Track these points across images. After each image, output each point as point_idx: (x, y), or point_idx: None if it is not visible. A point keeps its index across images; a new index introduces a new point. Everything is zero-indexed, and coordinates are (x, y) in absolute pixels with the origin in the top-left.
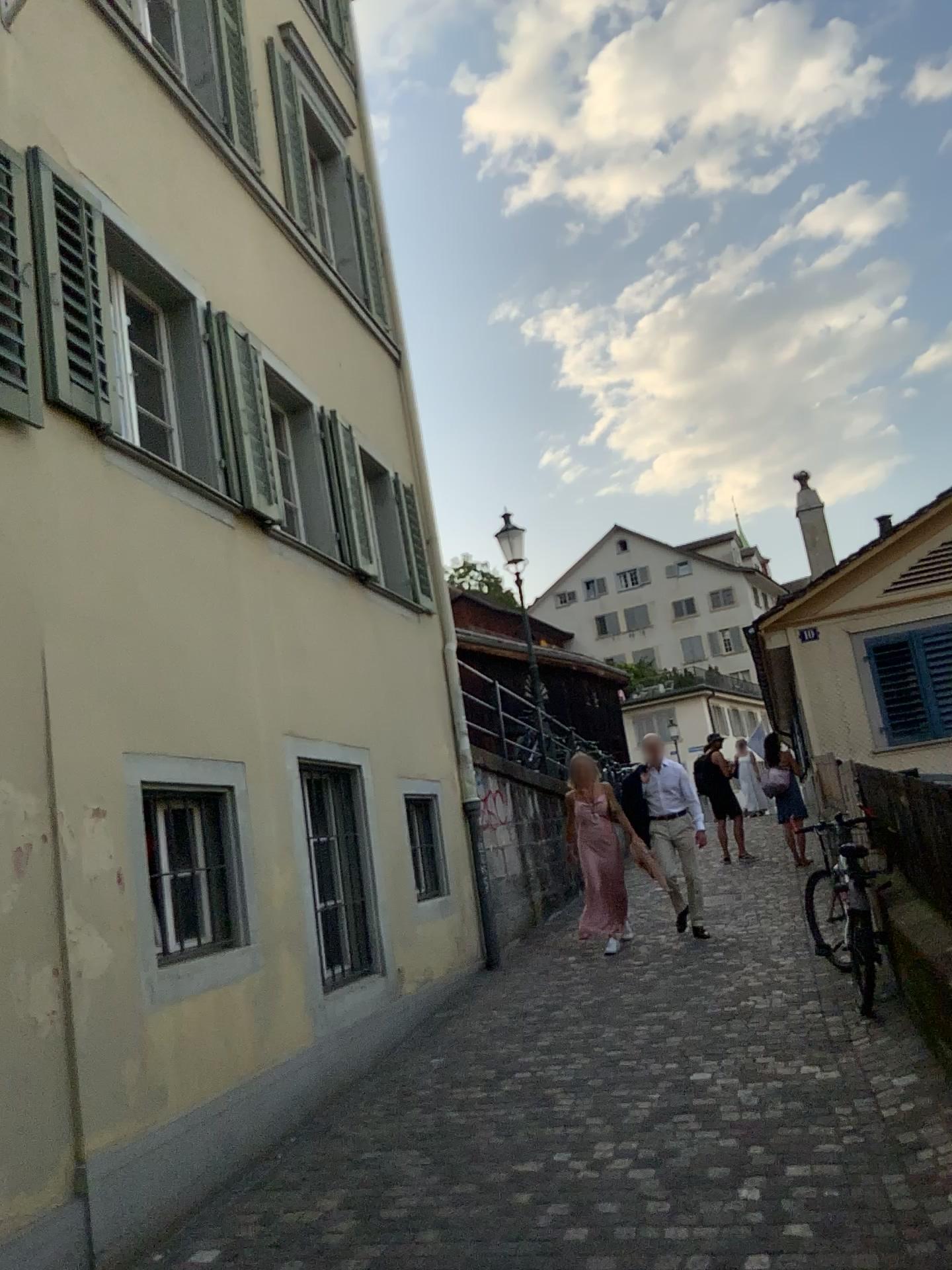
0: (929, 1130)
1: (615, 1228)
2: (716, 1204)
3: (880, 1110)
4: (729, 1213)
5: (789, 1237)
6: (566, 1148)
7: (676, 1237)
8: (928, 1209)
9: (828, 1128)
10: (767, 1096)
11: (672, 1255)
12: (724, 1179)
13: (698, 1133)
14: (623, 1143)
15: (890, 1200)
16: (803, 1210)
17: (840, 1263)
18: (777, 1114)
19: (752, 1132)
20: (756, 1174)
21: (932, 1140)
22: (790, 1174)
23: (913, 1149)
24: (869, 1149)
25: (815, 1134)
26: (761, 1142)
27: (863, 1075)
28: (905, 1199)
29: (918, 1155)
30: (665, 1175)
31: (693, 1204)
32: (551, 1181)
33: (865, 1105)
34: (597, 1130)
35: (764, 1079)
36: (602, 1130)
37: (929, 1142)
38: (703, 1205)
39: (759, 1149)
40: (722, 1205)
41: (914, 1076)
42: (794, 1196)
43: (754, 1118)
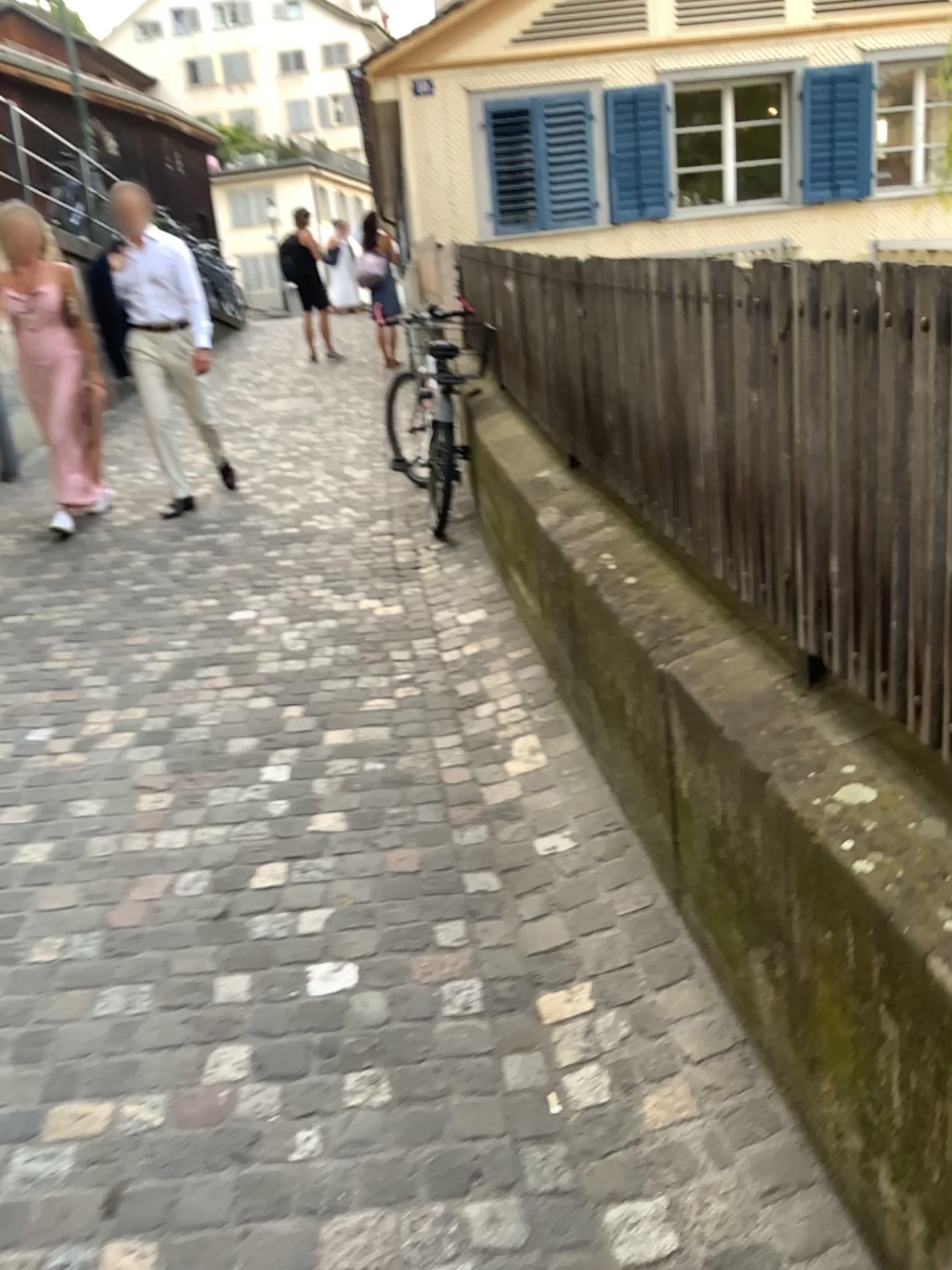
0: (493, 680)
1: (86, 844)
2: (228, 796)
3: (442, 655)
4: (243, 809)
5: (313, 840)
6: (49, 723)
7: (167, 852)
8: (483, 787)
9: (380, 682)
10: (316, 640)
11: (156, 879)
12: (245, 758)
13: (224, 694)
14: (125, 712)
15: (441, 776)
16: (336, 797)
17: (371, 874)
18: (323, 665)
19: (289, 690)
20: (286, 749)
21: (495, 693)
22: (327, 747)
23: (474, 707)
24: (423, 708)
25: (364, 690)
26: (299, 704)
27: (428, 611)
28: (458, 774)
29: (478, 714)
30: (171, 756)
31: (199, 798)
32: (14, 775)
33: (425, 649)
34: (97, 693)
35: (315, 619)
36: (104, 694)
37: (492, 697)
38: (211, 798)
39: (295, 713)
40: (237, 796)
41: (483, 611)
42: (328, 779)
43: (296, 671)
